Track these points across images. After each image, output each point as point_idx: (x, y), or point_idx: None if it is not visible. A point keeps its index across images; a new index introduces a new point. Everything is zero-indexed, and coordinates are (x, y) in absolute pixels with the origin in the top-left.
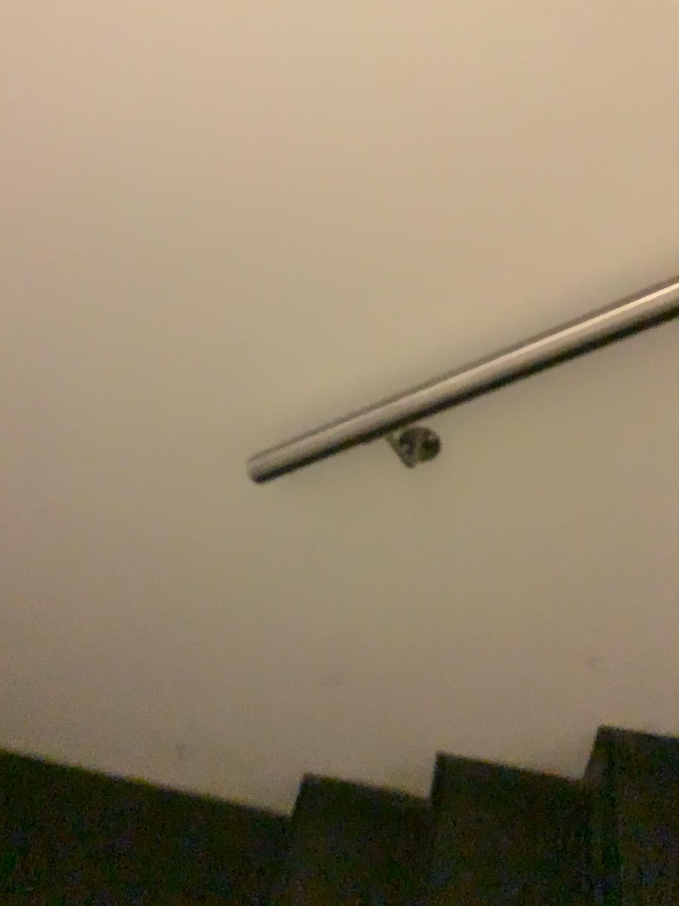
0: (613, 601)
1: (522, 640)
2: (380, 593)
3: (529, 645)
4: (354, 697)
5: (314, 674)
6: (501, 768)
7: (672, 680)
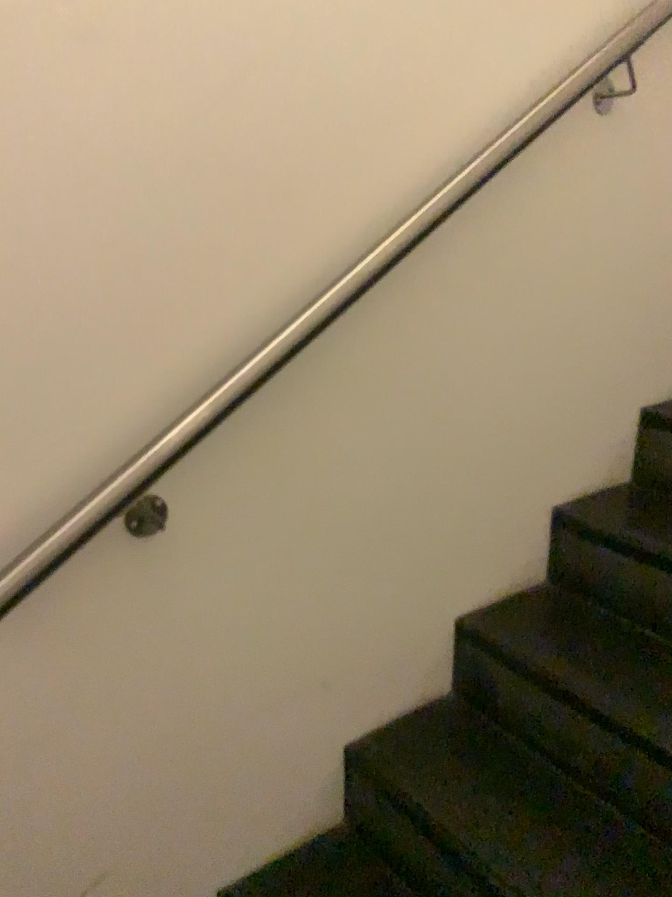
0: (319, 613)
1: (260, 699)
2: (120, 723)
3: (267, 701)
4: (105, 893)
5: (54, 893)
6: (269, 866)
7: (372, 668)
